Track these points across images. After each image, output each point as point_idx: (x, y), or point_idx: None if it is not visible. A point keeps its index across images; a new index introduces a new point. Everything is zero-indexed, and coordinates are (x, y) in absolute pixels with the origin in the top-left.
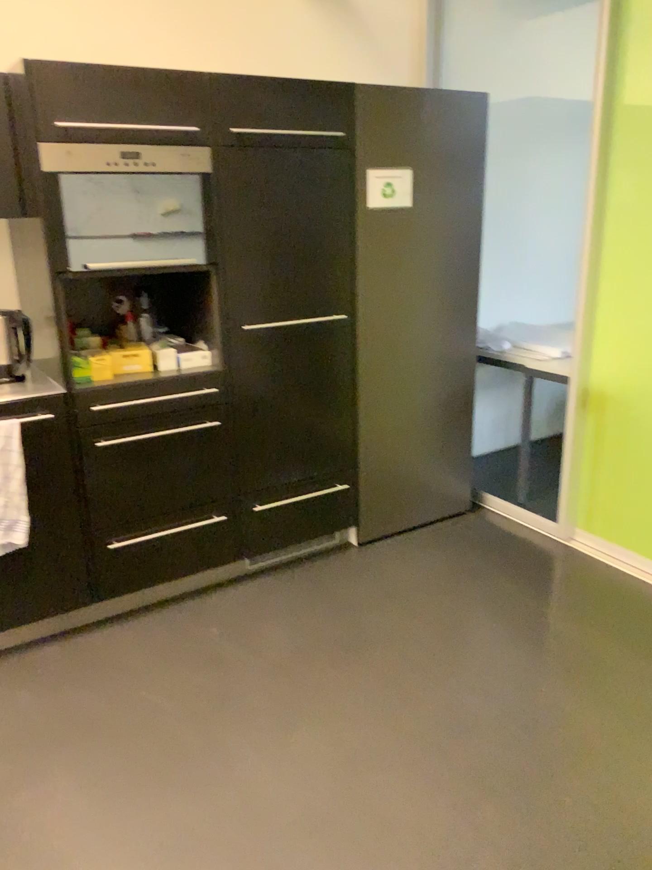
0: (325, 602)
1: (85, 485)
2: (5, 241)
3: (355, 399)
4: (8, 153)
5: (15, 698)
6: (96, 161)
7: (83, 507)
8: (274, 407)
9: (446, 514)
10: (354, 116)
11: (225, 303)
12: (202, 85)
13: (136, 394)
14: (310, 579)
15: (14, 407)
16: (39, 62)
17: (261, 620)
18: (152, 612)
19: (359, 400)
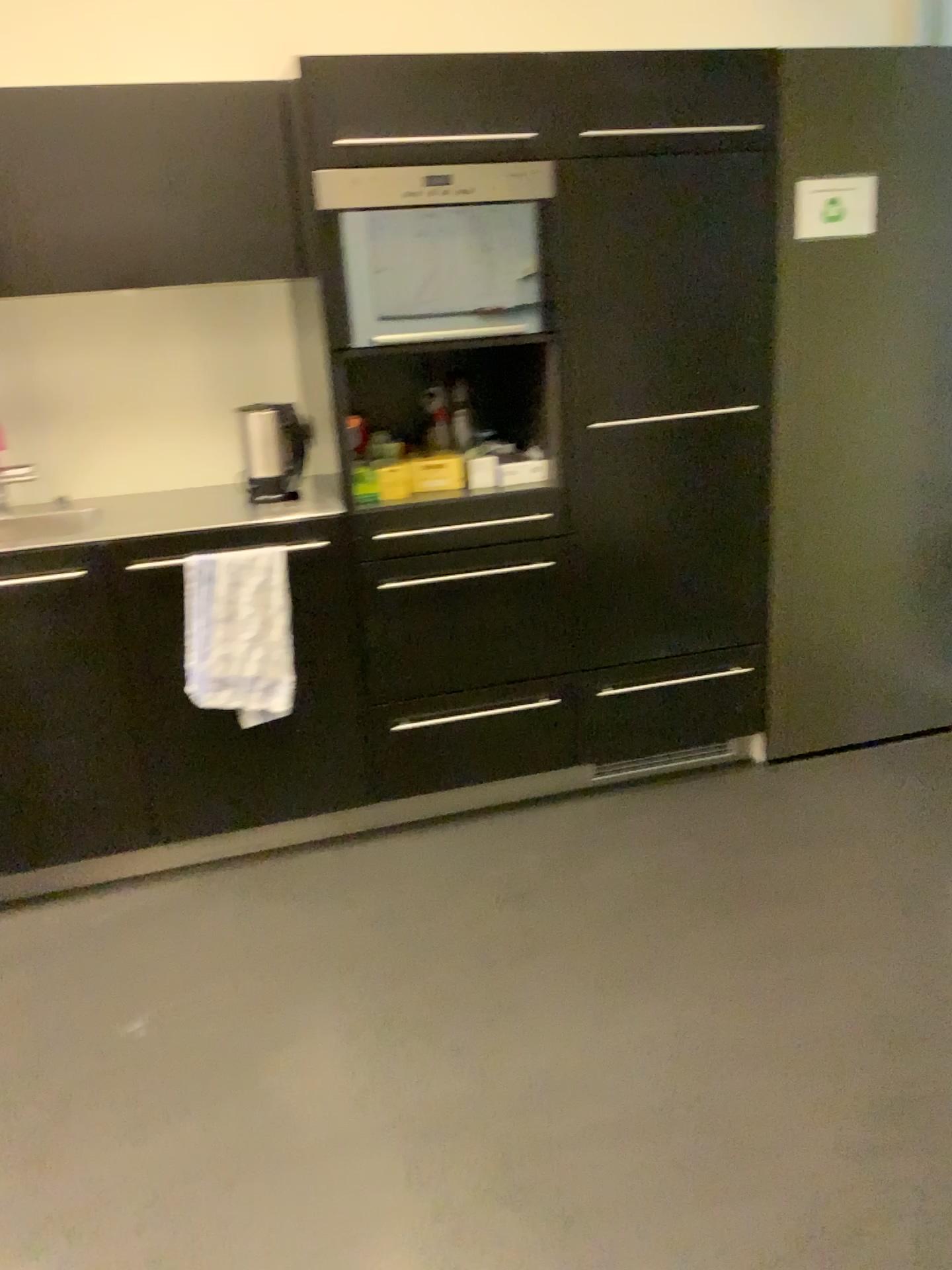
0: (700, 838)
1: (365, 642)
2: (282, 310)
3: (765, 539)
4: (282, 186)
5: (262, 916)
6: (391, 189)
7: (361, 671)
8: (637, 546)
9: (913, 726)
10: (780, 99)
11: (569, 389)
12: (543, 68)
13: (437, 519)
14: (682, 805)
15: (275, 531)
16: (318, 56)
17: (601, 854)
18: (451, 827)
19: (773, 540)
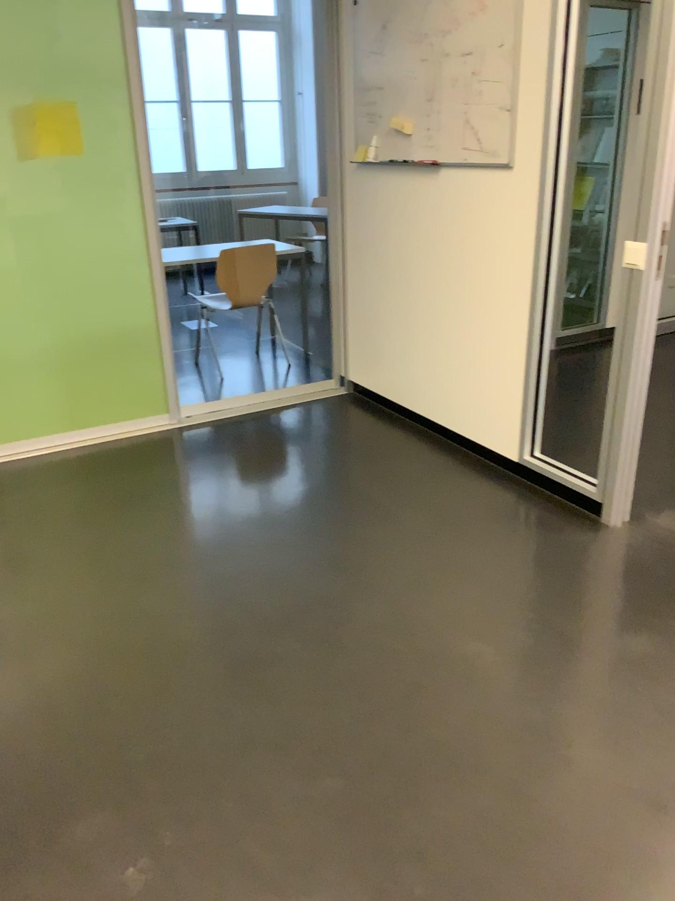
0: None
1: None
2: None
3: None
4: None
5: None
6: None
7: None
8: None
9: None
10: None
11: None
12: None
13: None
14: None
15: None
16: None
17: None
18: None
19: None
